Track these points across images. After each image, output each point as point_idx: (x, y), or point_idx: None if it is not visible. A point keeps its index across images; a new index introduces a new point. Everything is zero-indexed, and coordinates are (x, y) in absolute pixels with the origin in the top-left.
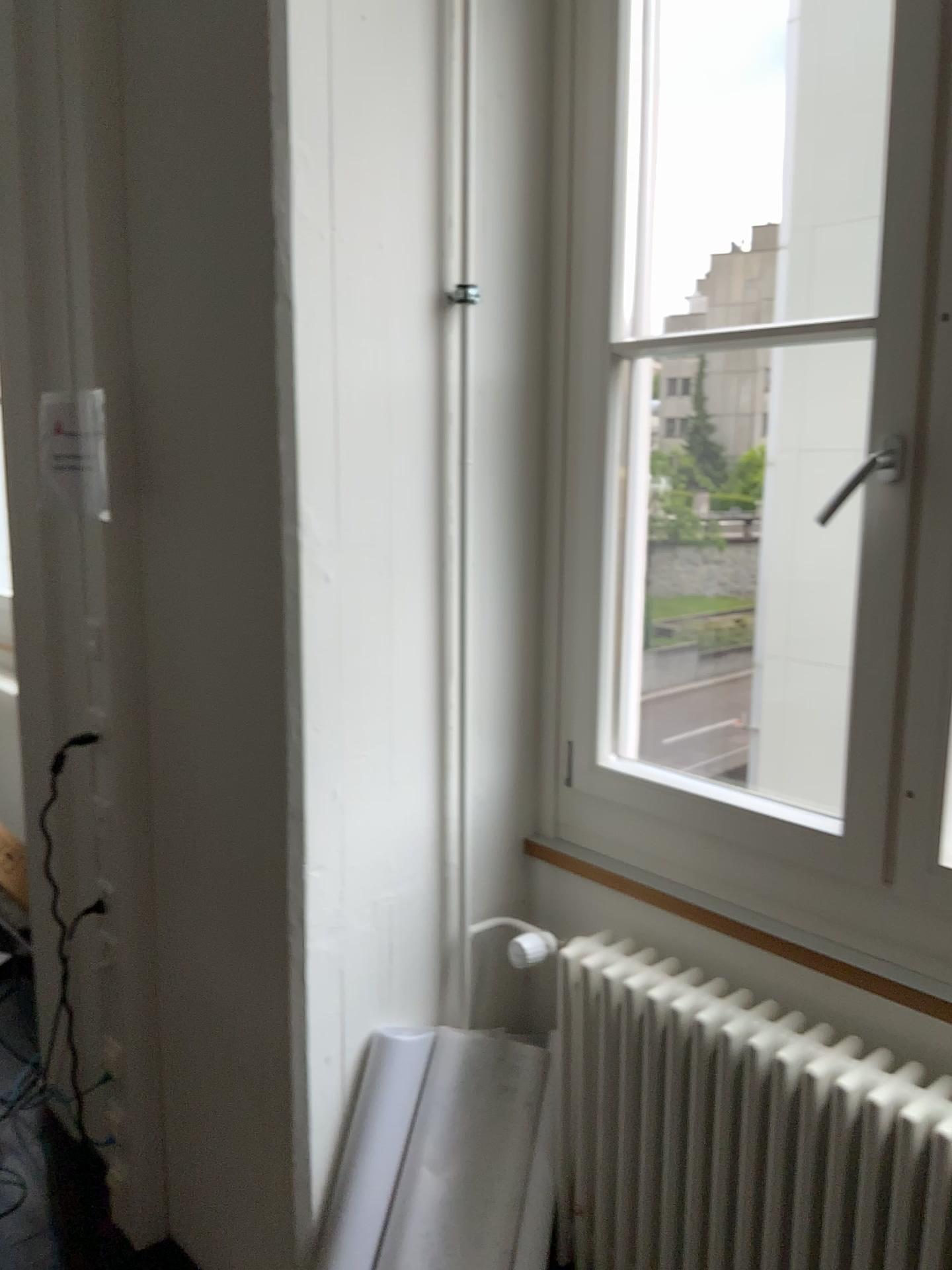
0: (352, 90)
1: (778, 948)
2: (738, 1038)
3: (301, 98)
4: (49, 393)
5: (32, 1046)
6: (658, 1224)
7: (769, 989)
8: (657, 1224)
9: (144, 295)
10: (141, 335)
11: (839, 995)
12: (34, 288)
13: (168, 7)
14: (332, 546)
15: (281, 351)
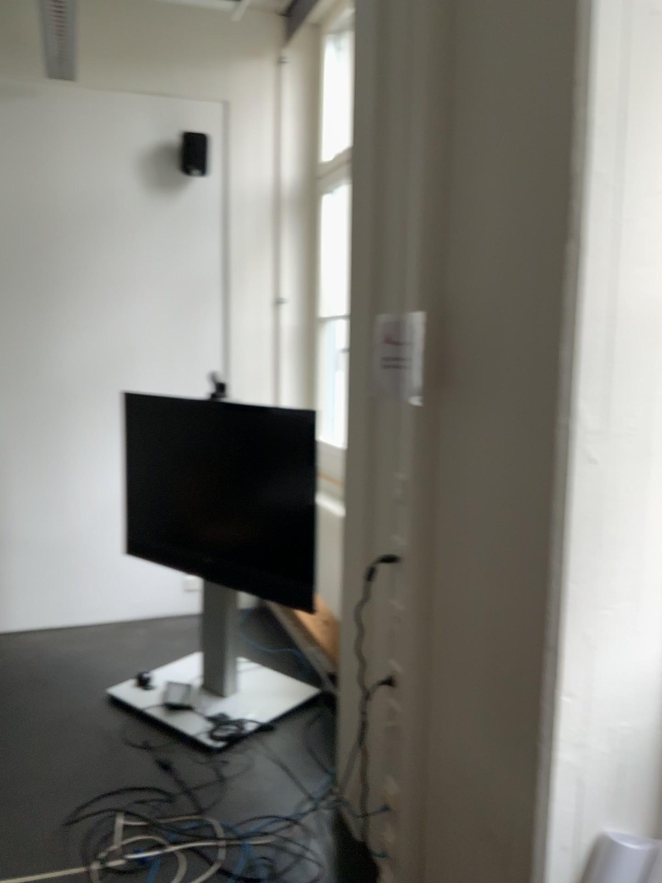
0: (642, 67)
1: None
2: None
3: (599, 78)
4: (380, 313)
5: (335, 760)
6: None
7: None
8: None
9: (456, 241)
10: (452, 271)
11: None
12: (375, 241)
13: (489, 30)
14: (601, 435)
15: (569, 279)
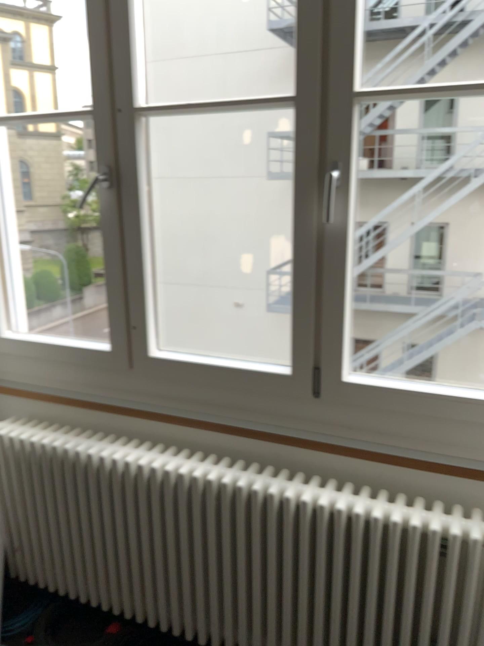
0: None
1: (91, 407)
2: (71, 449)
3: None
4: None
5: None
6: (51, 543)
7: (88, 426)
8: (51, 543)
9: None
10: None
11: (118, 421)
12: None
13: None
14: None
15: None
